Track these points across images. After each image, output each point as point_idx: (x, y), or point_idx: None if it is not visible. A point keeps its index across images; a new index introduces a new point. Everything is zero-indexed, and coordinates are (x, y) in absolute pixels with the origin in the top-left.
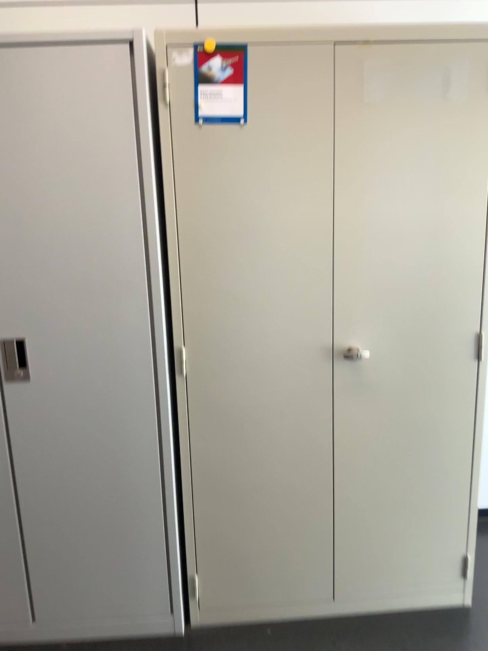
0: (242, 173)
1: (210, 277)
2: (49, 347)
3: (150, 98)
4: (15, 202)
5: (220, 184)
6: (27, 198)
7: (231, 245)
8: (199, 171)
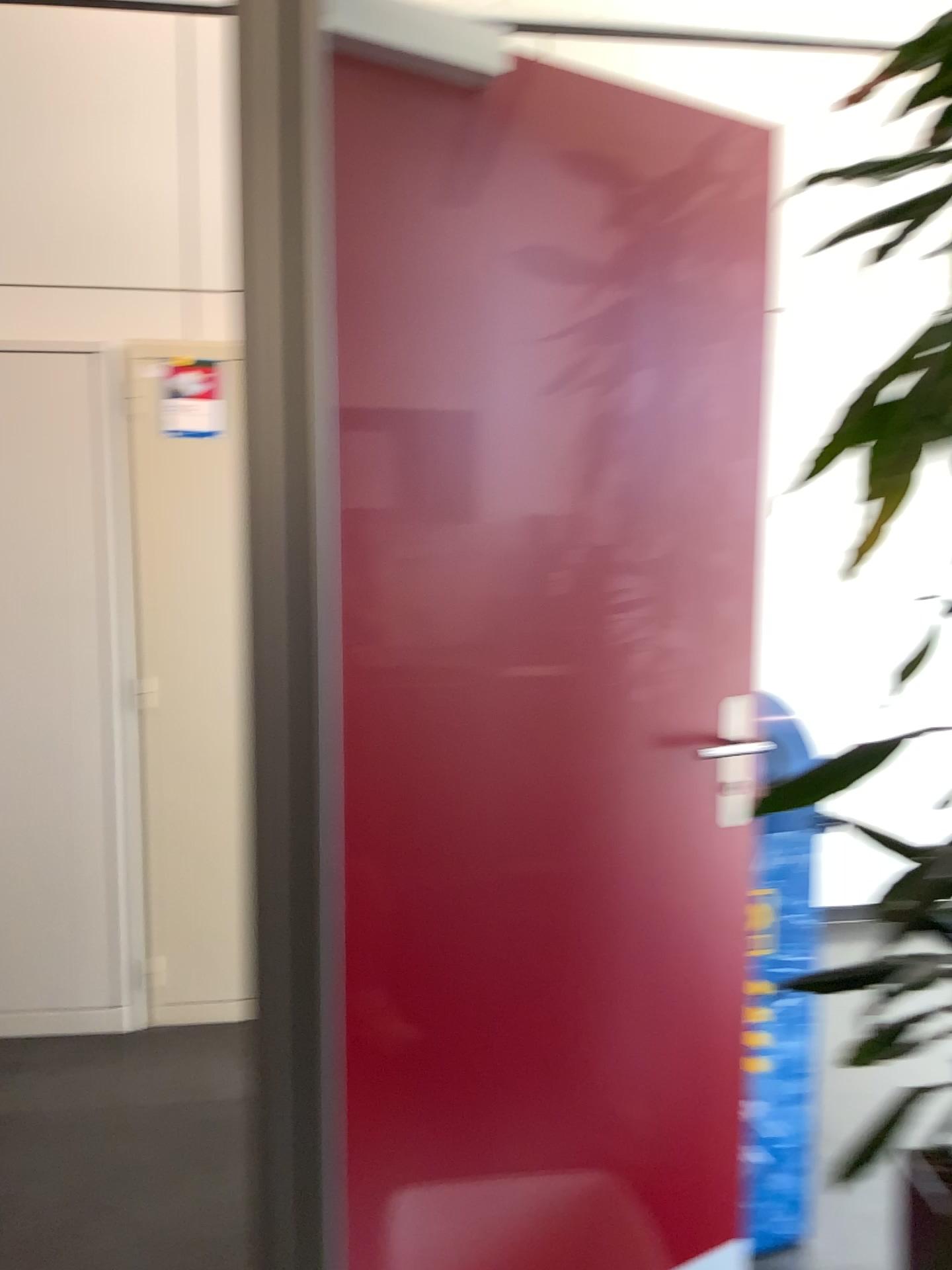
0: (210, 487)
1: (173, 598)
2: None
3: (111, 409)
4: None
5: (185, 498)
6: None
7: (197, 565)
8: (162, 485)
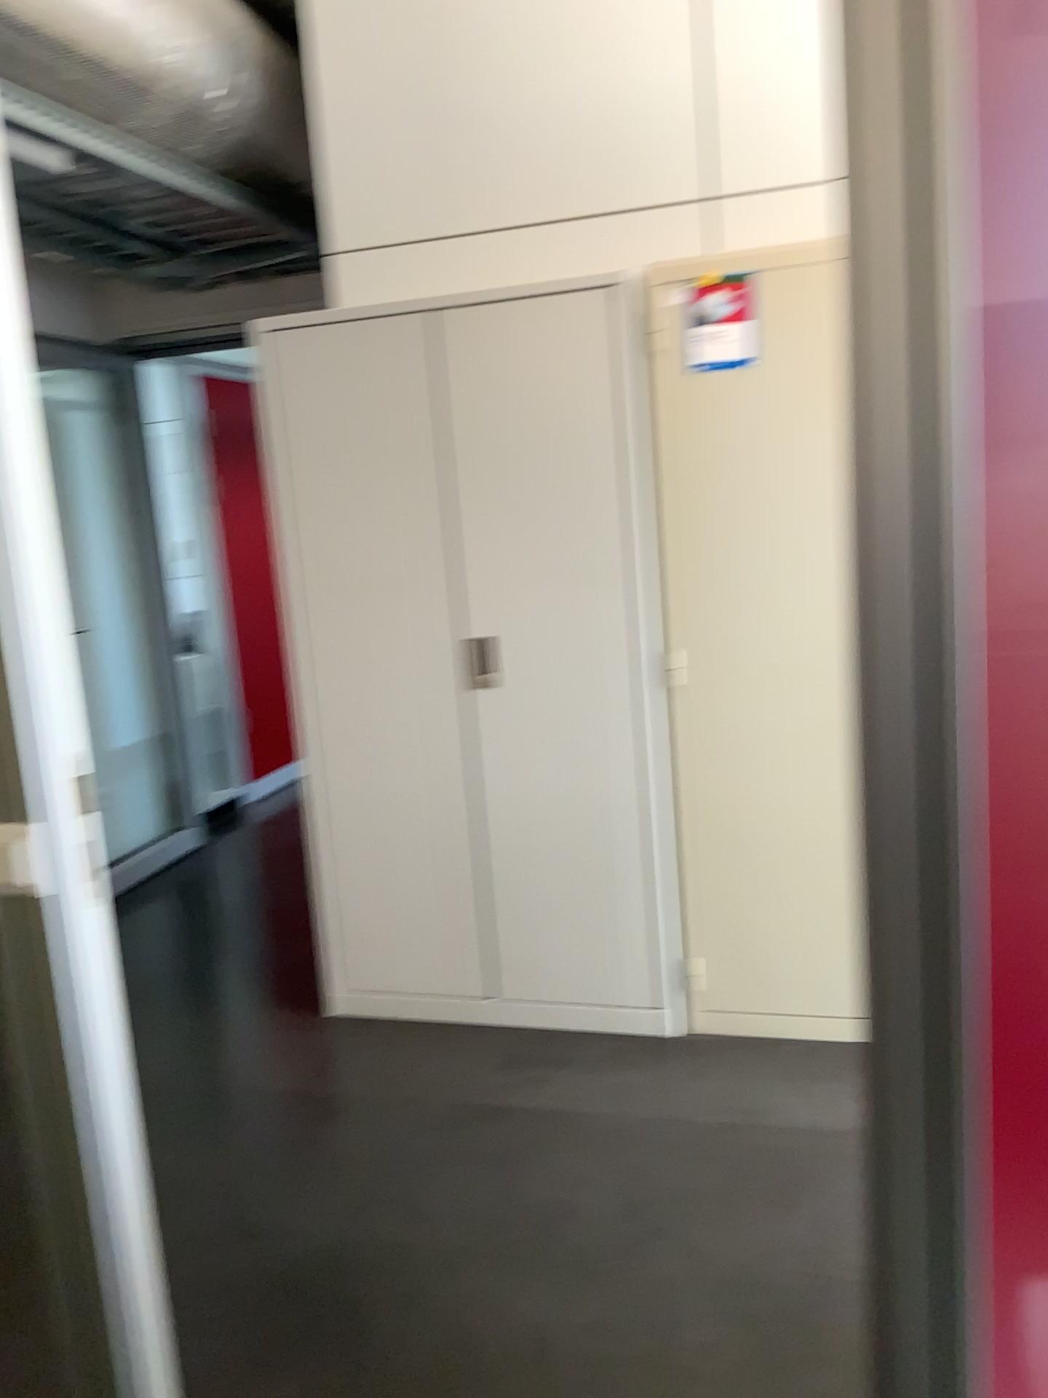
0: (749, 428)
1: (711, 559)
2: (520, 646)
3: (638, 350)
4: (488, 479)
5: (722, 444)
6: (501, 473)
7: (737, 519)
8: (695, 431)
